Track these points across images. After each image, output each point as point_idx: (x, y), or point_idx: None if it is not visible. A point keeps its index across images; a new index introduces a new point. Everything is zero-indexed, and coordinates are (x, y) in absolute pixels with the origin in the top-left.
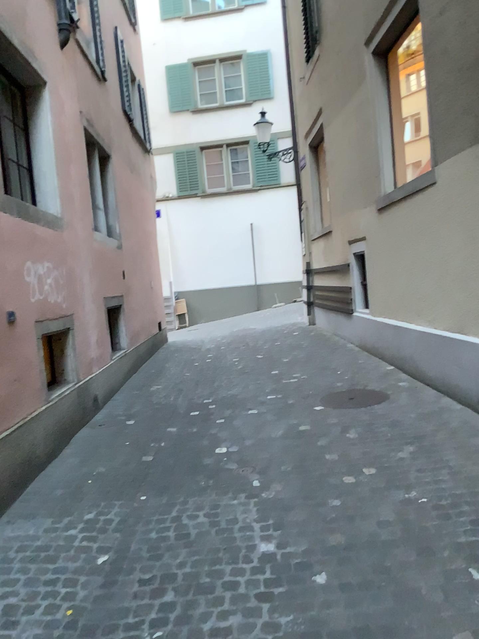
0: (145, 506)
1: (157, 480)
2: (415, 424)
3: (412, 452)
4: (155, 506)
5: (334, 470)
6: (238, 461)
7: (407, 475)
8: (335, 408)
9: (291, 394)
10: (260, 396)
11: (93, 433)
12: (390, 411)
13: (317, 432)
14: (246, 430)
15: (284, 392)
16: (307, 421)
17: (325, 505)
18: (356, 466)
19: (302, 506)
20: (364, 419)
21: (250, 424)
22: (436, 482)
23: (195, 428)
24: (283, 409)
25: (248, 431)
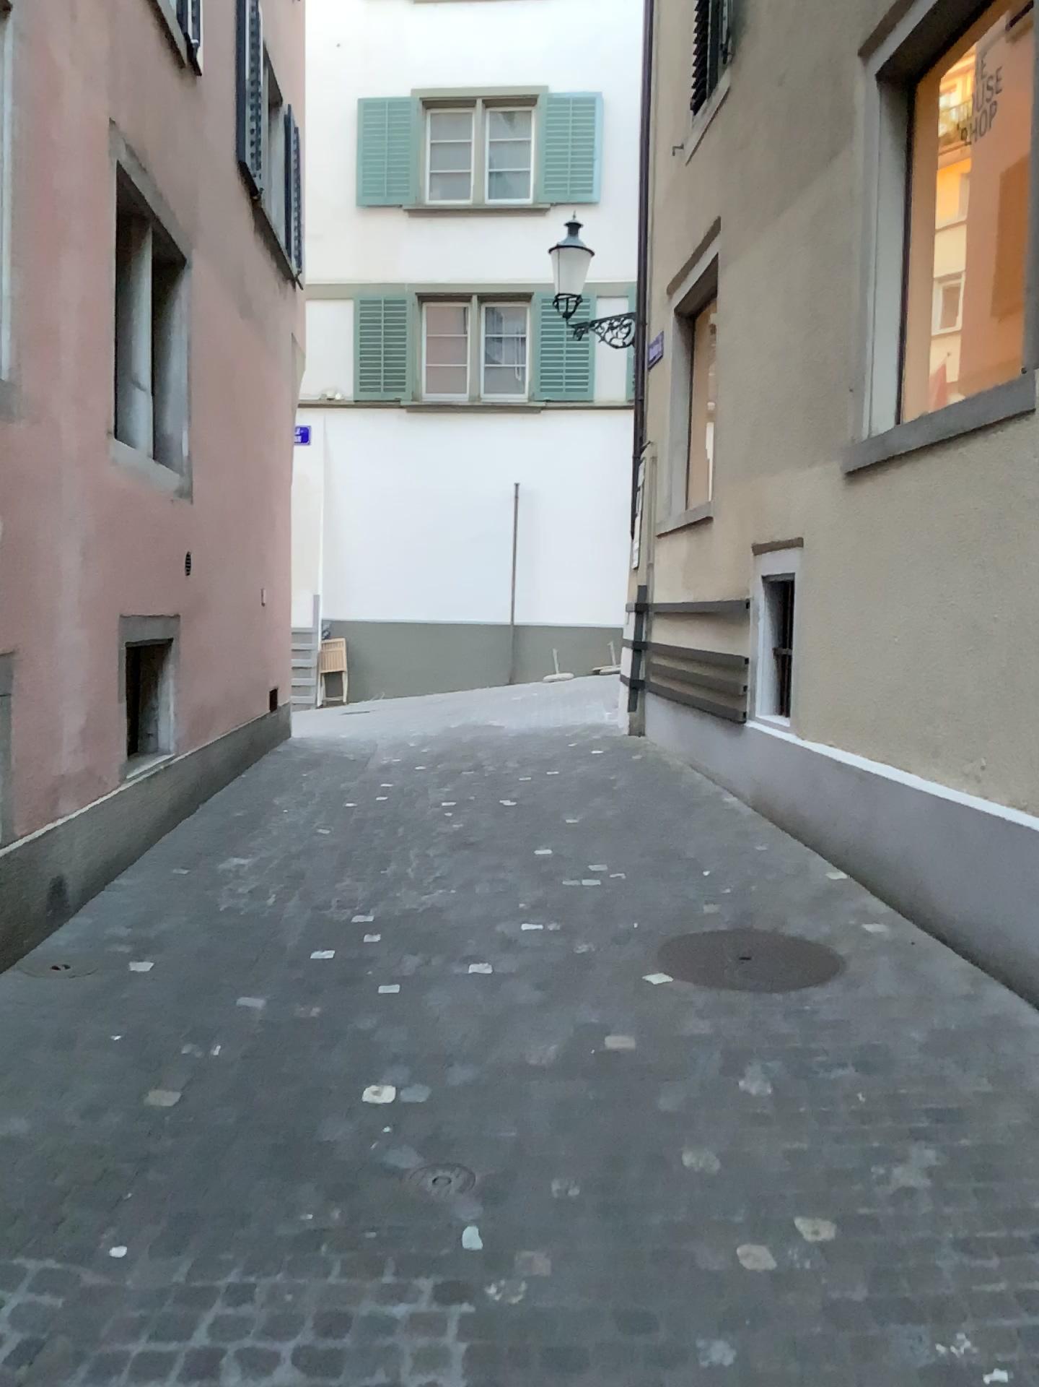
0: (118, 1286)
1: (177, 1180)
2: (928, 1067)
3: (934, 1167)
4: (149, 1288)
5: (708, 1208)
6: (425, 1134)
7: (933, 1259)
8: (703, 983)
9: (584, 924)
10: (504, 921)
11: (32, 992)
12: (852, 1014)
13: (656, 1060)
14: (457, 1027)
15: (566, 916)
16: (627, 1016)
17: (685, 1356)
18: (773, 1202)
19: (611, 1347)
20: (783, 1031)
21: (471, 1010)
22: (1028, 1302)
23: (318, 1004)
24: (562, 971)
25: (464, 1033)
